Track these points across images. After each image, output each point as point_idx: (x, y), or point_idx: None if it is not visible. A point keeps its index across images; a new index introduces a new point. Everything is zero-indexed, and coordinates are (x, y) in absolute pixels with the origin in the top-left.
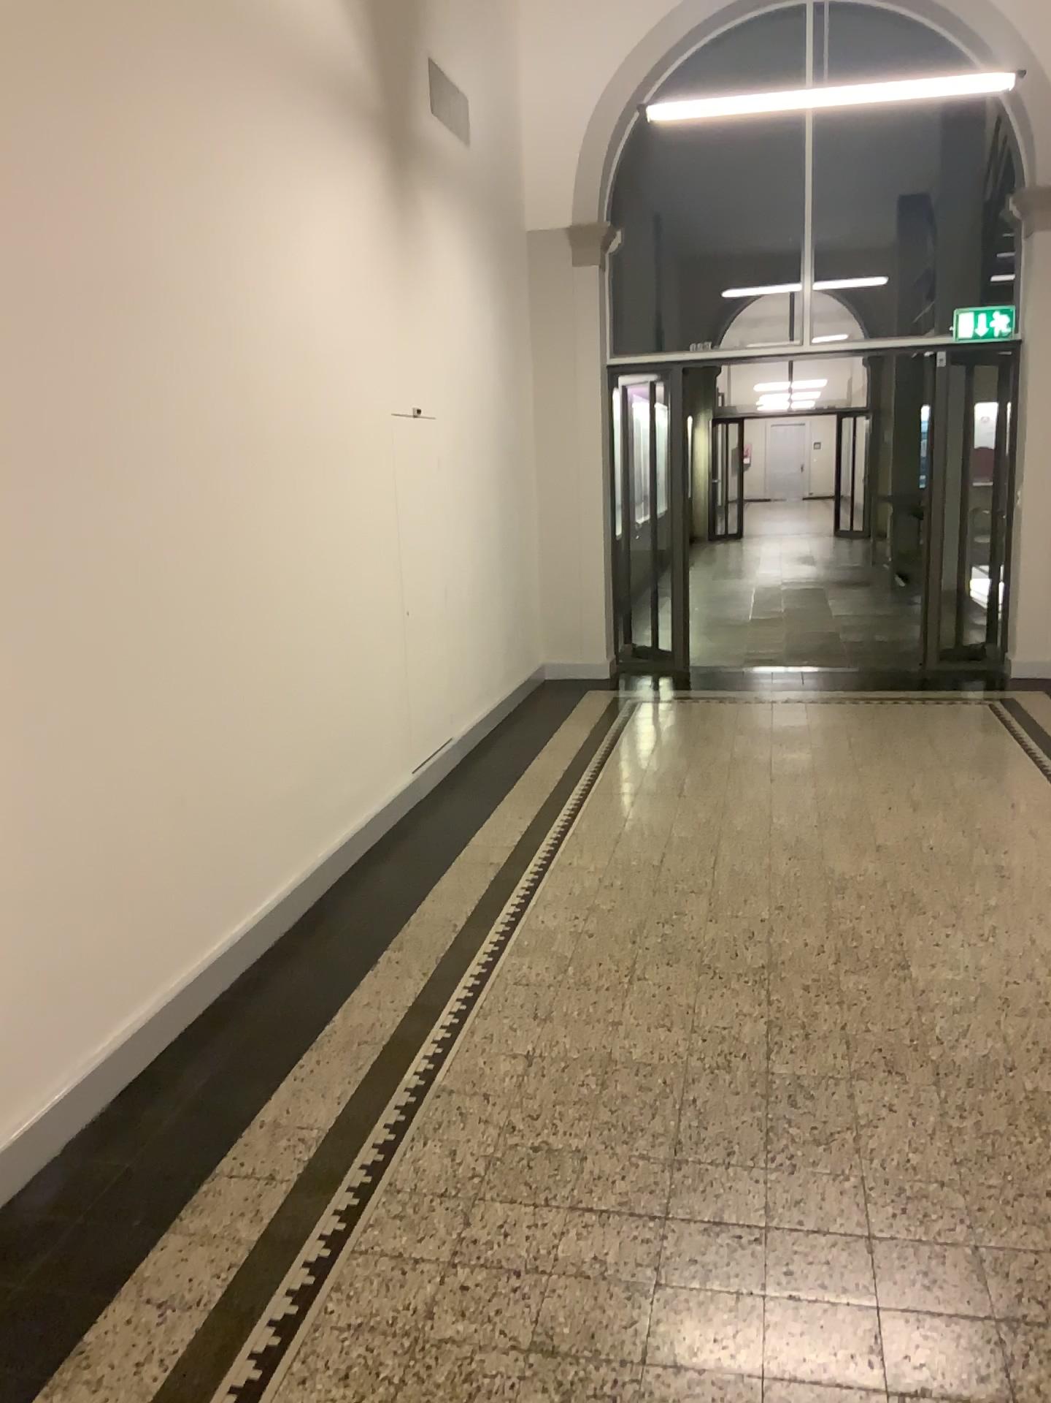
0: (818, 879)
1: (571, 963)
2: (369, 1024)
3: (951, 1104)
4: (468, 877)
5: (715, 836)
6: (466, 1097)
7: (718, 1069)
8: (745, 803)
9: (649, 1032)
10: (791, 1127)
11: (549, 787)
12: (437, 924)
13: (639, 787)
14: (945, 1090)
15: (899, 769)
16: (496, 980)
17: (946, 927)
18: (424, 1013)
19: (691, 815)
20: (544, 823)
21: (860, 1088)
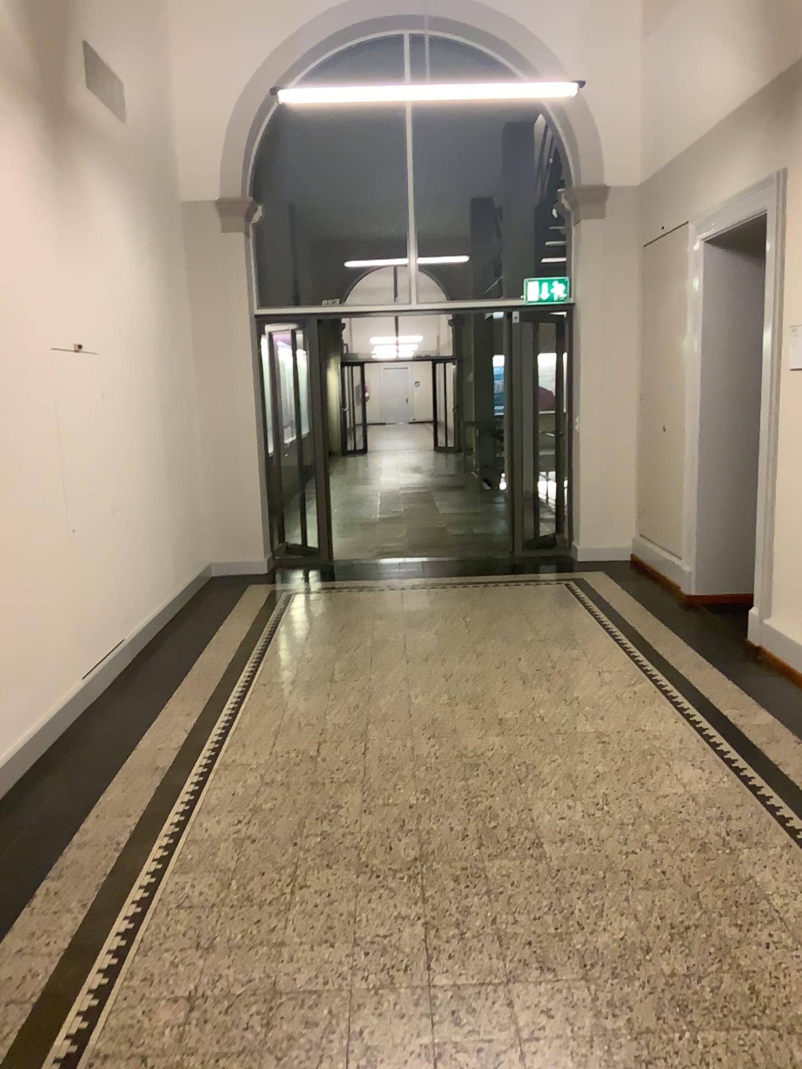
0: (454, 759)
1: (234, 875)
2: (20, 977)
3: (602, 1003)
4: (134, 785)
5: (362, 722)
6: (120, 1065)
7: (381, 991)
8: (386, 687)
9: (312, 951)
10: (458, 1055)
11: (213, 682)
12: (101, 841)
13: (293, 677)
14: (595, 987)
15: (508, 646)
16: (159, 903)
17: (568, 800)
18: (81, 954)
19: (340, 702)
20: (208, 720)
21: (518, 994)
